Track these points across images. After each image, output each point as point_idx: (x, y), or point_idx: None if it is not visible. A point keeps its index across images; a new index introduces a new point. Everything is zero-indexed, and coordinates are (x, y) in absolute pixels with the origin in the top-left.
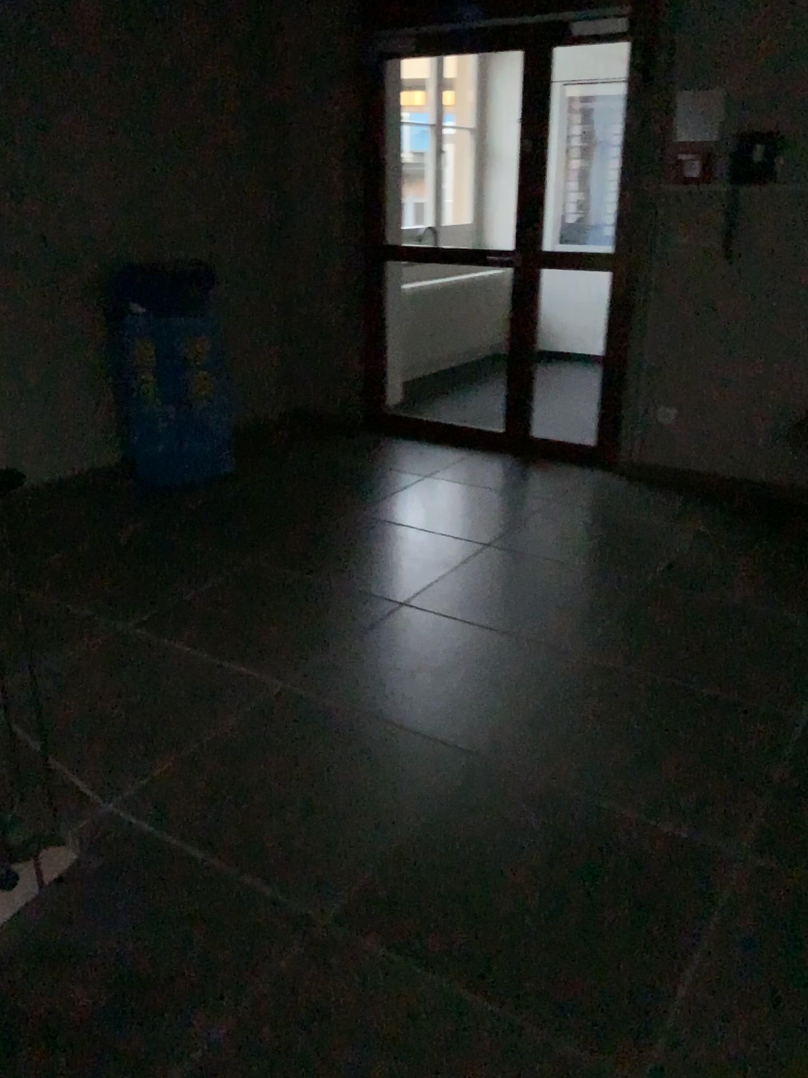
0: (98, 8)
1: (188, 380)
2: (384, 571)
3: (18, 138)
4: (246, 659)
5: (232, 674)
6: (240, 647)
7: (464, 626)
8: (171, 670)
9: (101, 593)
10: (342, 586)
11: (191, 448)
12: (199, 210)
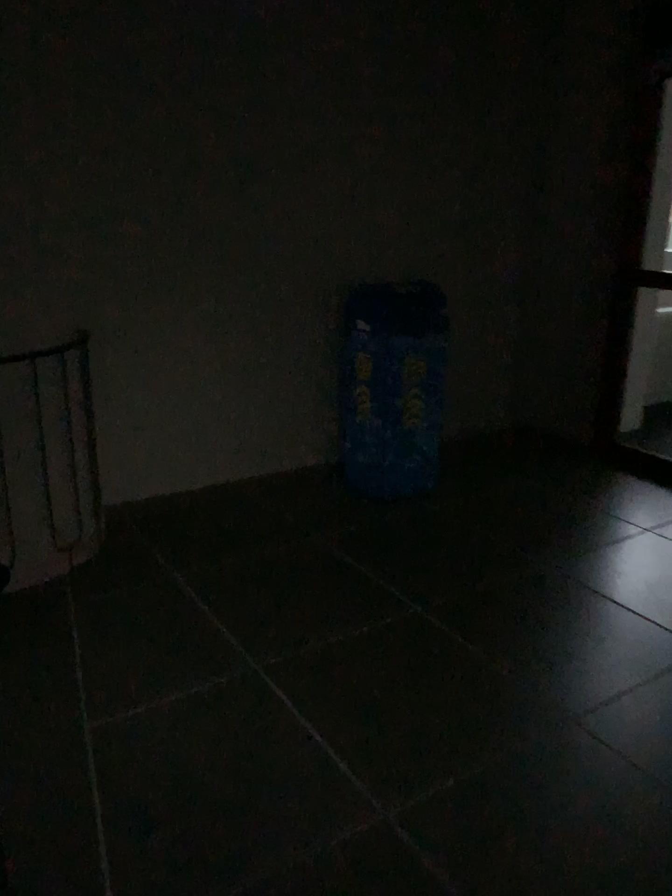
0: (365, 45)
1: (396, 399)
2: (558, 656)
3: (271, 166)
4: (359, 749)
5: (335, 770)
6: (359, 729)
7: (642, 775)
8: (275, 744)
9: (254, 615)
10: (502, 666)
11: (391, 464)
12: (440, 232)
